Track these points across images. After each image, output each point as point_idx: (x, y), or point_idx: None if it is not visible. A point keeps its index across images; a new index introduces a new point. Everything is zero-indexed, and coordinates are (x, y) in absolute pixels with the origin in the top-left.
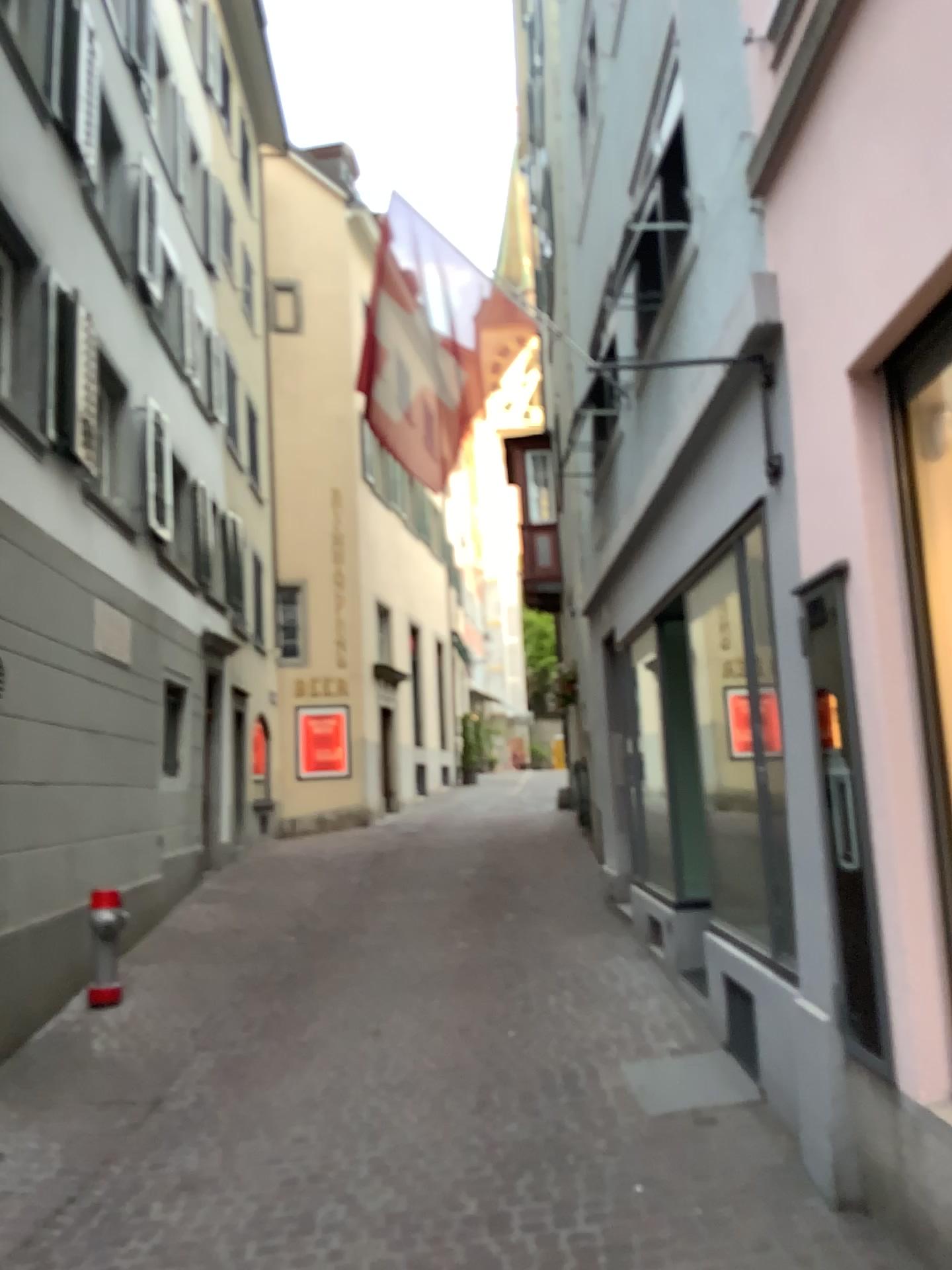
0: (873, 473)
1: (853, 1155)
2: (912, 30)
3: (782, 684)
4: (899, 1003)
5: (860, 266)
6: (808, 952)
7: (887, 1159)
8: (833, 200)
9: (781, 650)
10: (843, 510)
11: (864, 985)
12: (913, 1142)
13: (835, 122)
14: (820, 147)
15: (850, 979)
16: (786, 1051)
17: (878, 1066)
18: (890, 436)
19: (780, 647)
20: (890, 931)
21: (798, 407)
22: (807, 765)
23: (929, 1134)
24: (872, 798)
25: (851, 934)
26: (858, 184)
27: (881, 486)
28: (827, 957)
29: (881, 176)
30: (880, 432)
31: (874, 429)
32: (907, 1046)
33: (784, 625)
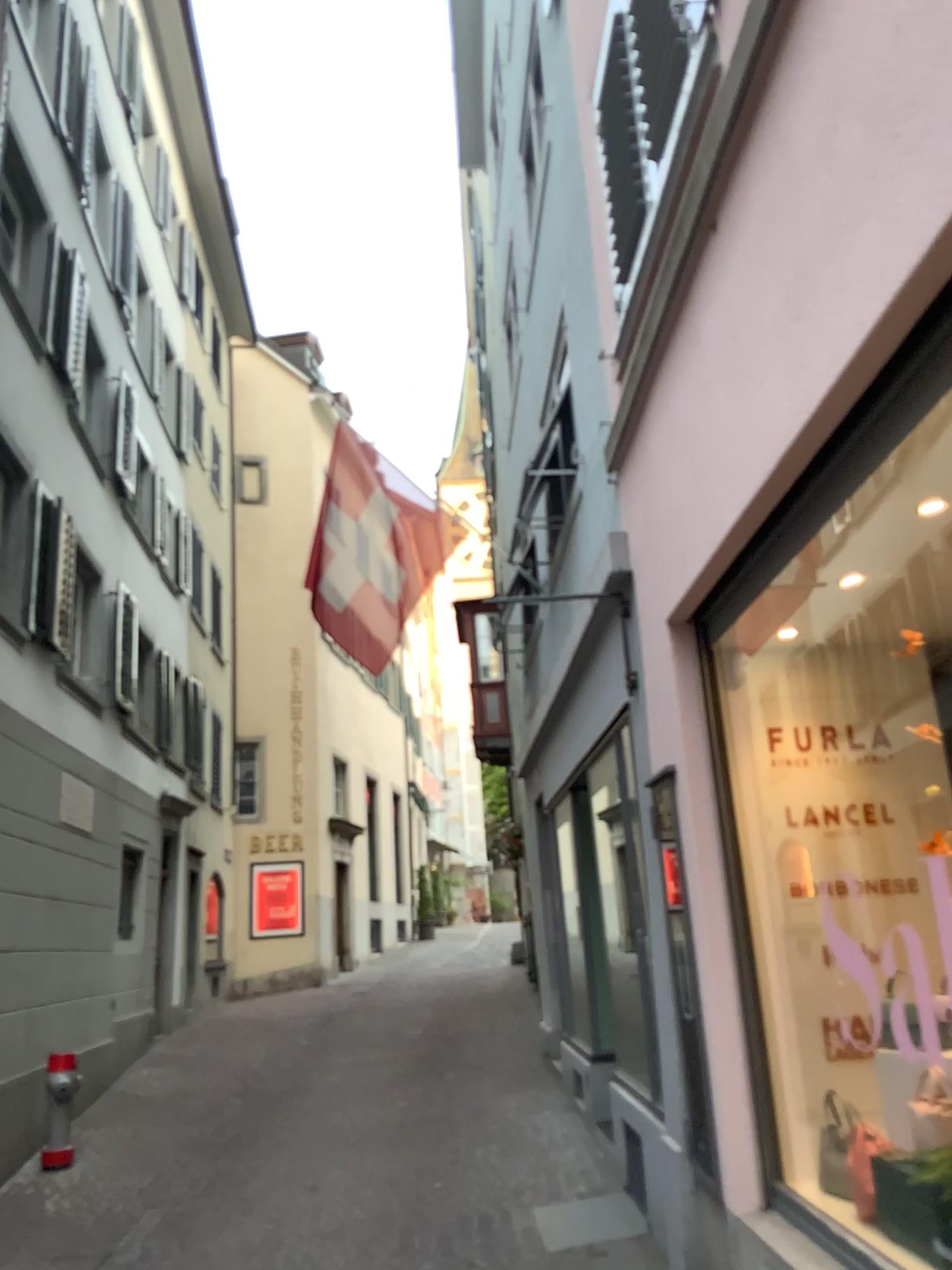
0: (687, 702)
1: (697, 1268)
2: (685, 397)
3: (643, 862)
4: (719, 1131)
5: (669, 548)
6: (666, 1093)
7: (718, 1268)
8: (655, 493)
9: (641, 833)
10: (669, 728)
11: (699, 1118)
12: (733, 1250)
13: (653, 437)
14: (647, 450)
15: (693, 1114)
16: (657, 1184)
17: (711, 1188)
18: (696, 675)
19: (640, 831)
20: (711, 1070)
21: (643, 640)
22: (660, 931)
23: (743, 1242)
24: (695, 960)
25: (691, 1075)
26: (665, 488)
27: (693, 712)
28: (678, 1096)
29: (676, 489)
30: (690, 670)
31: (687, 668)
32: (726, 1168)
33: (642, 813)
